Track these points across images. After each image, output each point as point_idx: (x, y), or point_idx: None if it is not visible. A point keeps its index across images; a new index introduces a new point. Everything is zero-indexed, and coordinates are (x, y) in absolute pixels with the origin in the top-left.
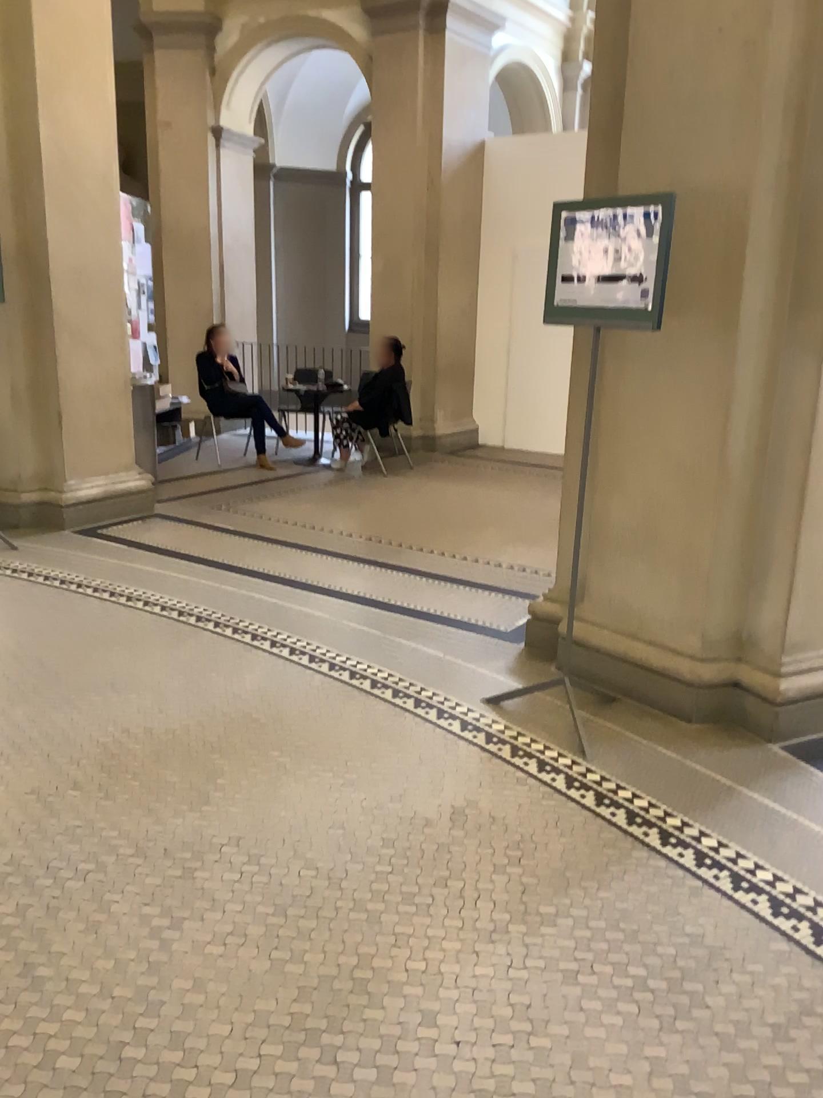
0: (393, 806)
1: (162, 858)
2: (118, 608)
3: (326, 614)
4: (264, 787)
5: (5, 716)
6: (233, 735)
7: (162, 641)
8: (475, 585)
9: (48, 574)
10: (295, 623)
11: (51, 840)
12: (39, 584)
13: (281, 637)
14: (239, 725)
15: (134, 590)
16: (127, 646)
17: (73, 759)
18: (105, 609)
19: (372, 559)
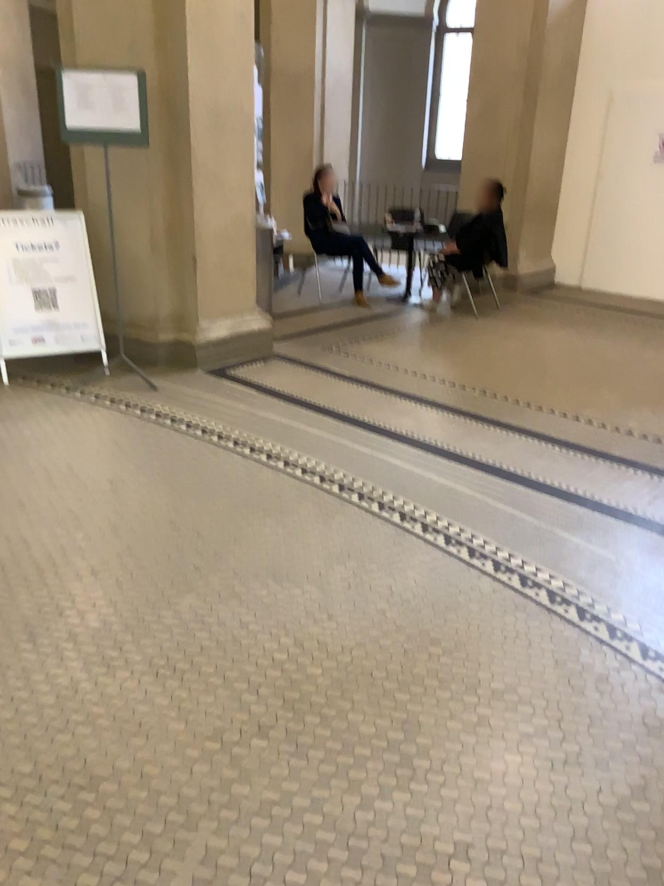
0: (634, 803)
1: (380, 875)
2: (259, 467)
3: (468, 489)
4: (470, 751)
5: (170, 613)
6: (414, 661)
7: (310, 514)
8: (614, 460)
9: (188, 421)
10: (440, 500)
11: (244, 825)
12: (182, 433)
13: (430, 517)
14: (418, 646)
15: (271, 445)
16: (277, 518)
17: (249, 686)
18: (247, 467)
19: (496, 419)
